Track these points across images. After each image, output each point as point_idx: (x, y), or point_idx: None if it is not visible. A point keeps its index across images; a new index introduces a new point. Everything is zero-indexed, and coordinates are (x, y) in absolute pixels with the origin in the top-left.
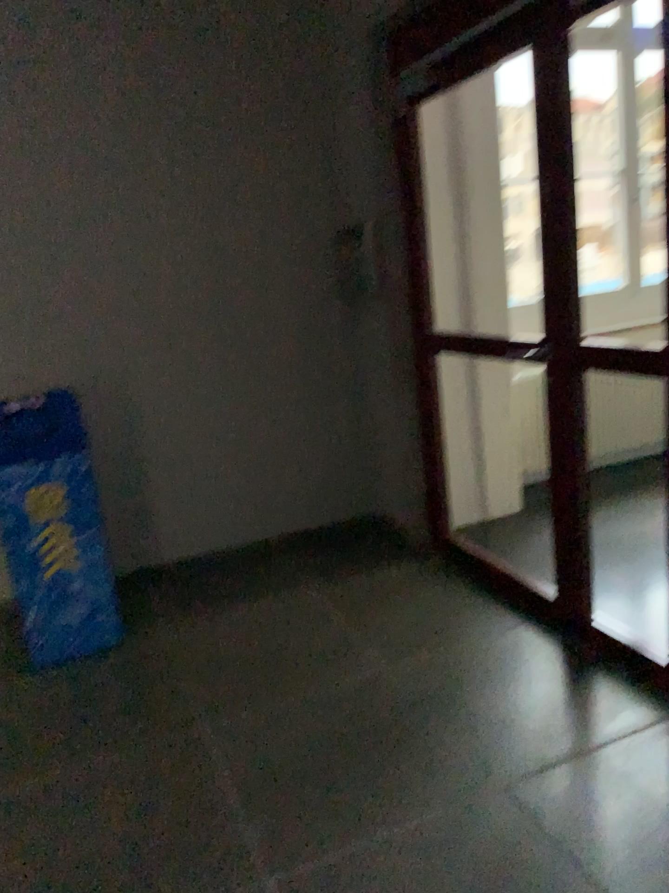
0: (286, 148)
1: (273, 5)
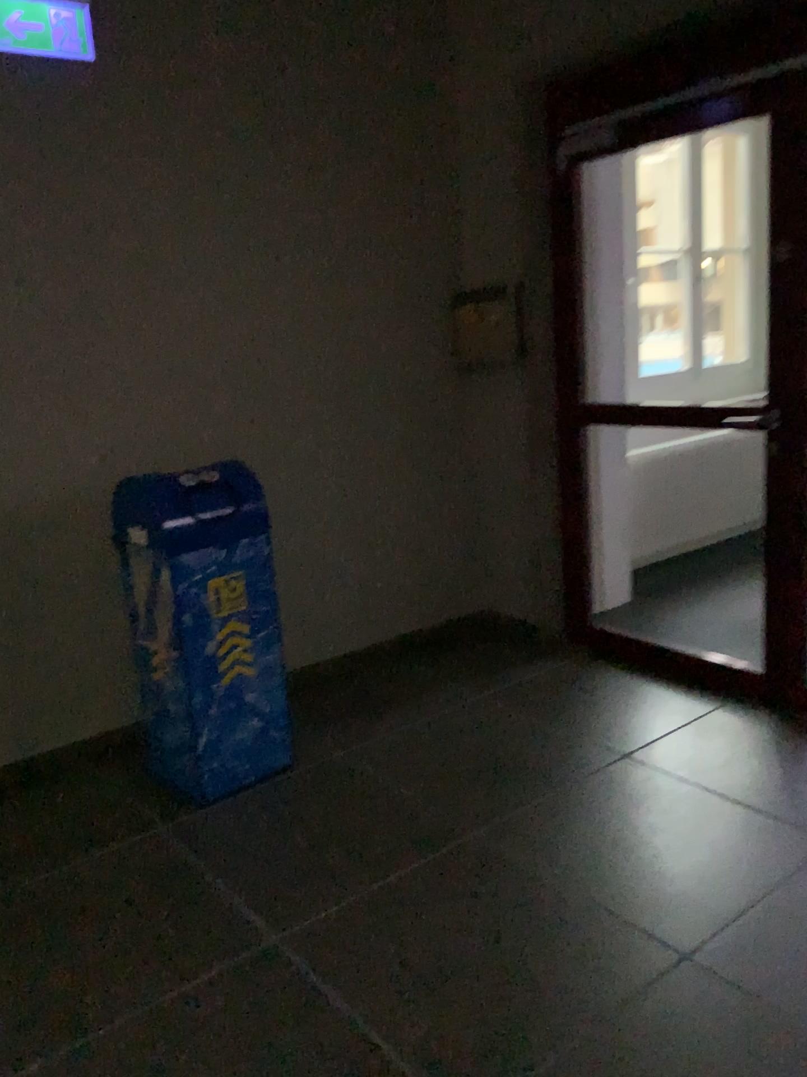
0: (414, 199)
1: (407, 42)
